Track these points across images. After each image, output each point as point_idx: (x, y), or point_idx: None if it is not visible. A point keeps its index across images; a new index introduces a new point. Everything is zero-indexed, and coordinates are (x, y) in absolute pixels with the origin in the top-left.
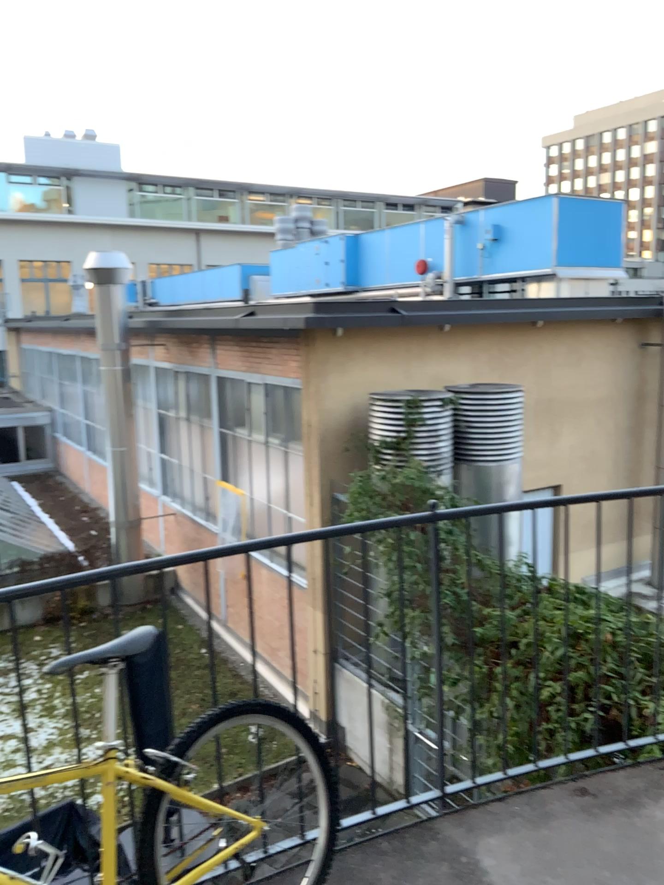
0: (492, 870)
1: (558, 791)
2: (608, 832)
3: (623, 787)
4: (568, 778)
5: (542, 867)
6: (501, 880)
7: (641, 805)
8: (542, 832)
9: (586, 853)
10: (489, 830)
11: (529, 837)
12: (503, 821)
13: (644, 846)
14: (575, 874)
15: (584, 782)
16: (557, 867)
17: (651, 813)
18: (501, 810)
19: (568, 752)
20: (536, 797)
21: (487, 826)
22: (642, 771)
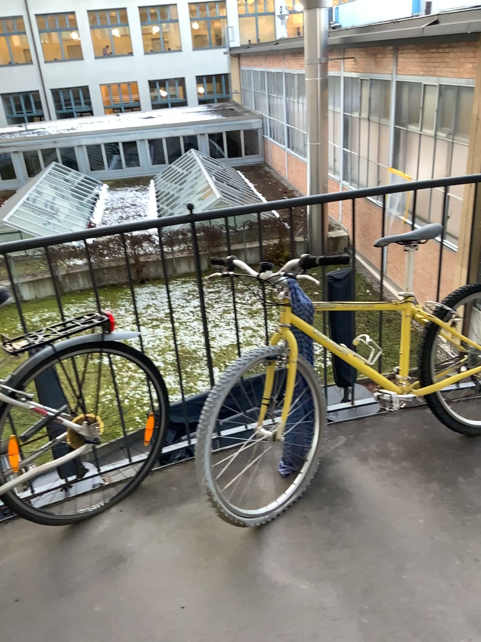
0: None
1: None
2: None
3: None
4: None
5: None
6: None
7: None
8: None
9: None
10: None
11: None
12: None
13: None
14: None
15: None
16: None
17: None
18: None
19: None
20: None
21: None
22: None
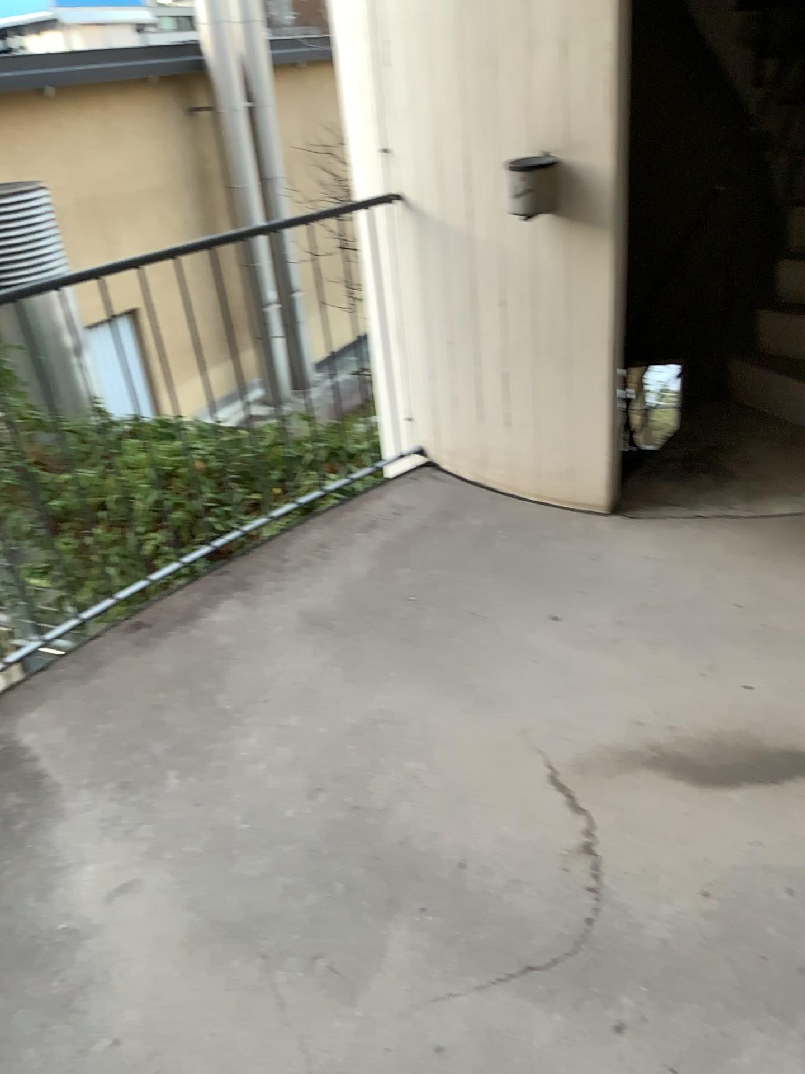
0: (31, 744)
1: (110, 637)
2: (162, 656)
3: (180, 607)
4: (121, 619)
5: (88, 719)
6: (42, 749)
7: (197, 616)
8: (90, 684)
9: (139, 685)
10: (29, 706)
11: (75, 695)
12: (46, 691)
13: (198, 654)
14: (124, 710)
15: (138, 617)
16: (107, 711)
17: (206, 620)
18: (43, 680)
19: (114, 593)
20: (86, 652)
21: (28, 702)
22: (200, 584)
